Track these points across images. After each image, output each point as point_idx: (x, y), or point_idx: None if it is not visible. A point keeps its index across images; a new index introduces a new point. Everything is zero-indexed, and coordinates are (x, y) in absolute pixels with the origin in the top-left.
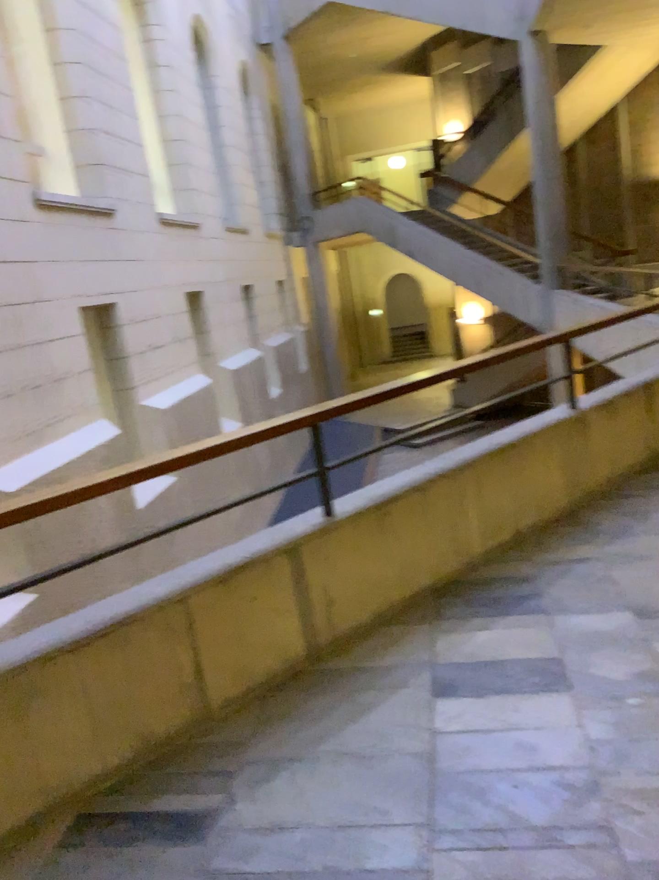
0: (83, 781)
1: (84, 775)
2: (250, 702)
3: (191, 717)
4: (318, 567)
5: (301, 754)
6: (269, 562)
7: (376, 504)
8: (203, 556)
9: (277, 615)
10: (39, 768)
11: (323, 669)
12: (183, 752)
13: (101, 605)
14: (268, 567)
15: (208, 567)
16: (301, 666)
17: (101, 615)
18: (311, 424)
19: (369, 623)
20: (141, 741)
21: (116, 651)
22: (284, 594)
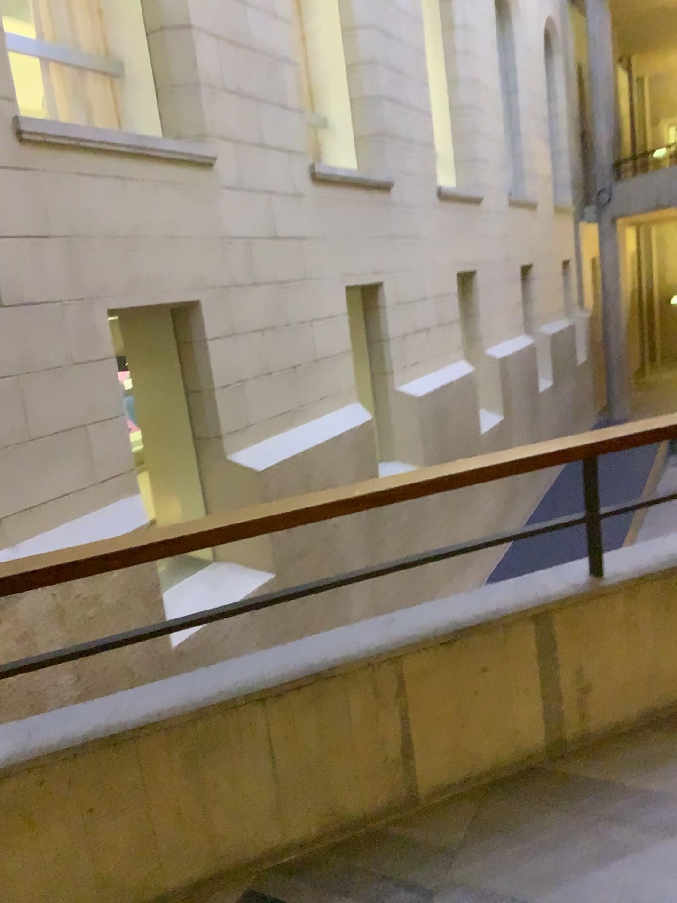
0: (257, 854)
1: (259, 847)
2: (465, 799)
3: (391, 801)
4: (572, 640)
5: (523, 902)
6: (509, 626)
7: (662, 567)
8: (426, 607)
9: (512, 693)
10: (209, 831)
11: (566, 774)
12: (375, 847)
13: (299, 650)
14: (507, 631)
15: (431, 621)
16: (537, 762)
17: (297, 663)
18: (585, 455)
19: (635, 720)
20: (329, 819)
21: (309, 711)
22: (525, 668)
